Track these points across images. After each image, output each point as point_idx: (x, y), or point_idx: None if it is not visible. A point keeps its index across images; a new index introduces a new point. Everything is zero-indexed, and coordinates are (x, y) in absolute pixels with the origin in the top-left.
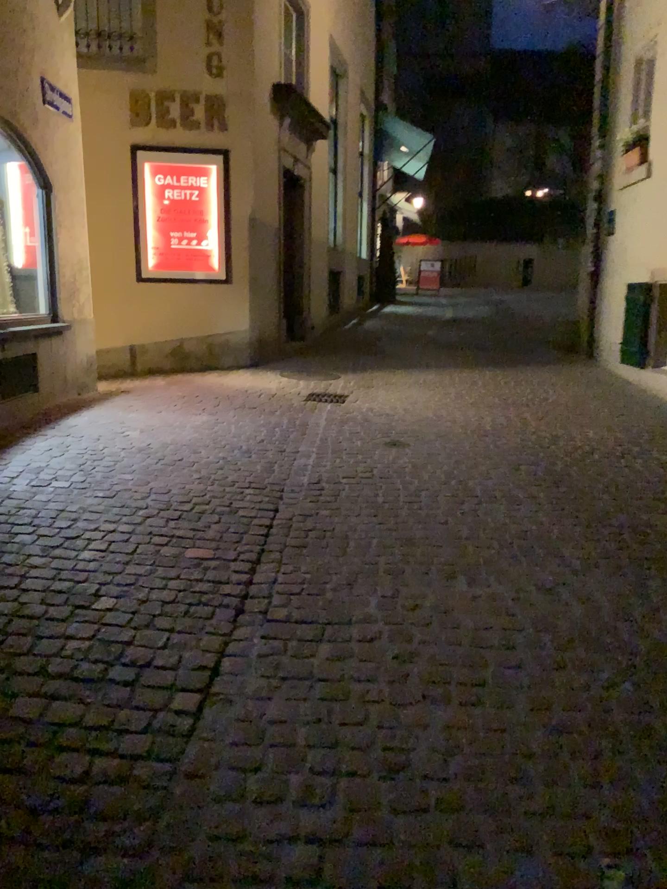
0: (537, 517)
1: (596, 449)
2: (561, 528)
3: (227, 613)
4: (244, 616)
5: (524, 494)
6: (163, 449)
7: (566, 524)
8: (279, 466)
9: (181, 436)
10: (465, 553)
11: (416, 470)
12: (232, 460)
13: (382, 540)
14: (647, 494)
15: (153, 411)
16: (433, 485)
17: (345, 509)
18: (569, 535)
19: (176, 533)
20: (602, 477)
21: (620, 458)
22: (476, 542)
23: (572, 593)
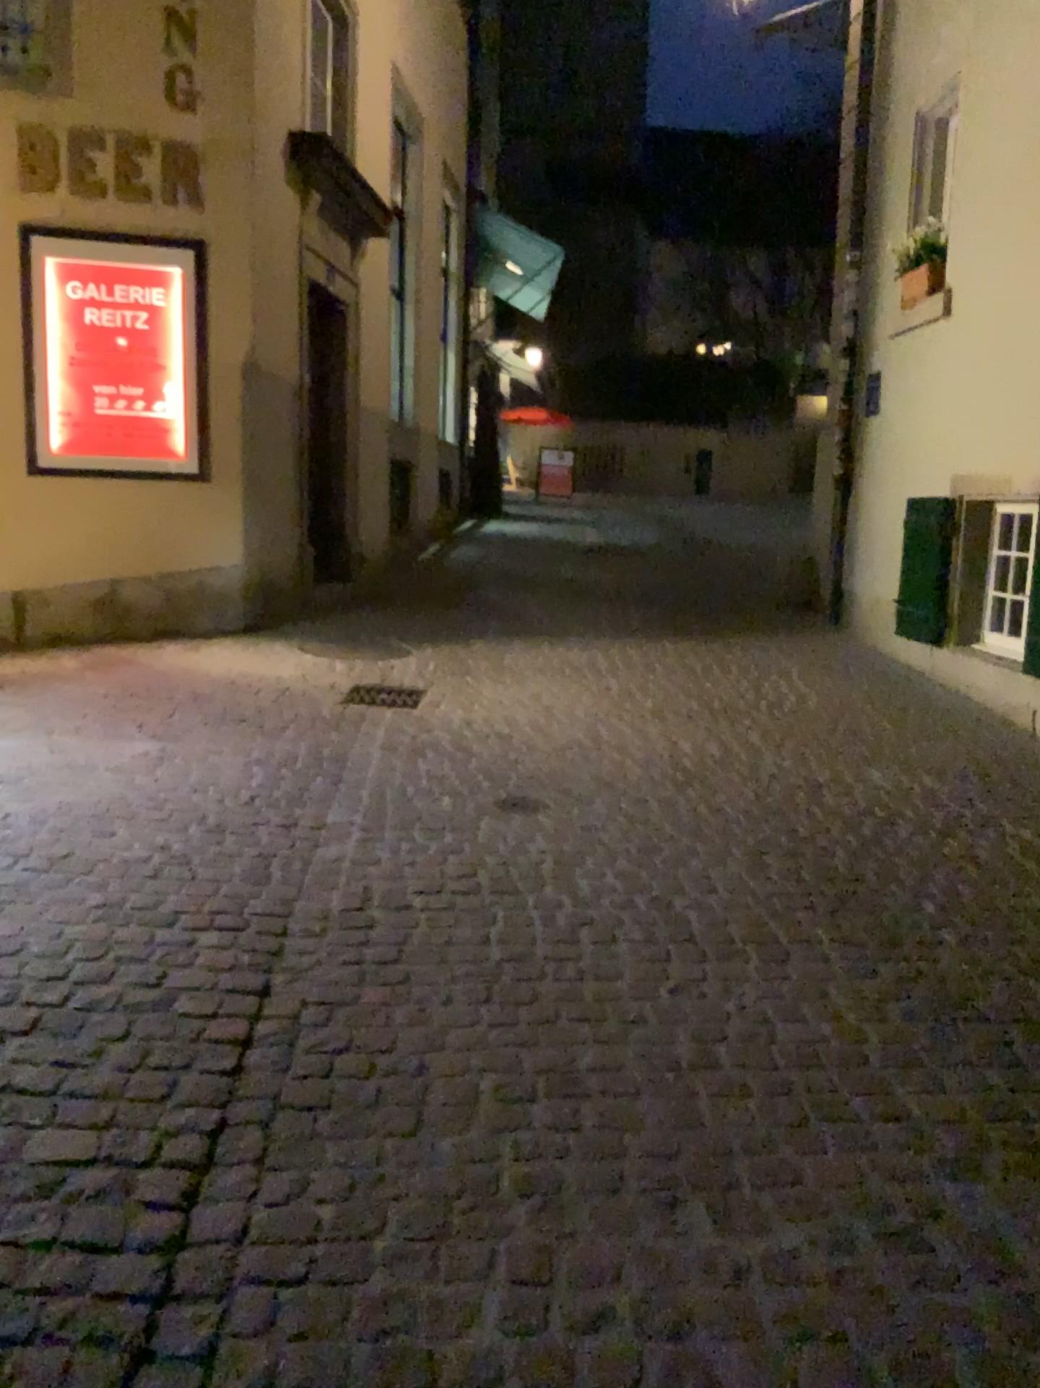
0: (827, 999)
1: (900, 816)
2: (884, 1031)
3: (102, 1372)
4: (147, 1379)
5: (786, 933)
6: (34, 830)
7: (892, 1019)
8: (279, 867)
9: (79, 796)
10: (690, 1114)
11: (561, 872)
12: (181, 855)
13: (502, 1077)
14: (1029, 931)
15: (33, 735)
16: (599, 910)
17: (418, 984)
18: (905, 1050)
19: (15, 1078)
20: (929, 886)
21: (949, 837)
22: (709, 1077)
23: (956, 1244)
